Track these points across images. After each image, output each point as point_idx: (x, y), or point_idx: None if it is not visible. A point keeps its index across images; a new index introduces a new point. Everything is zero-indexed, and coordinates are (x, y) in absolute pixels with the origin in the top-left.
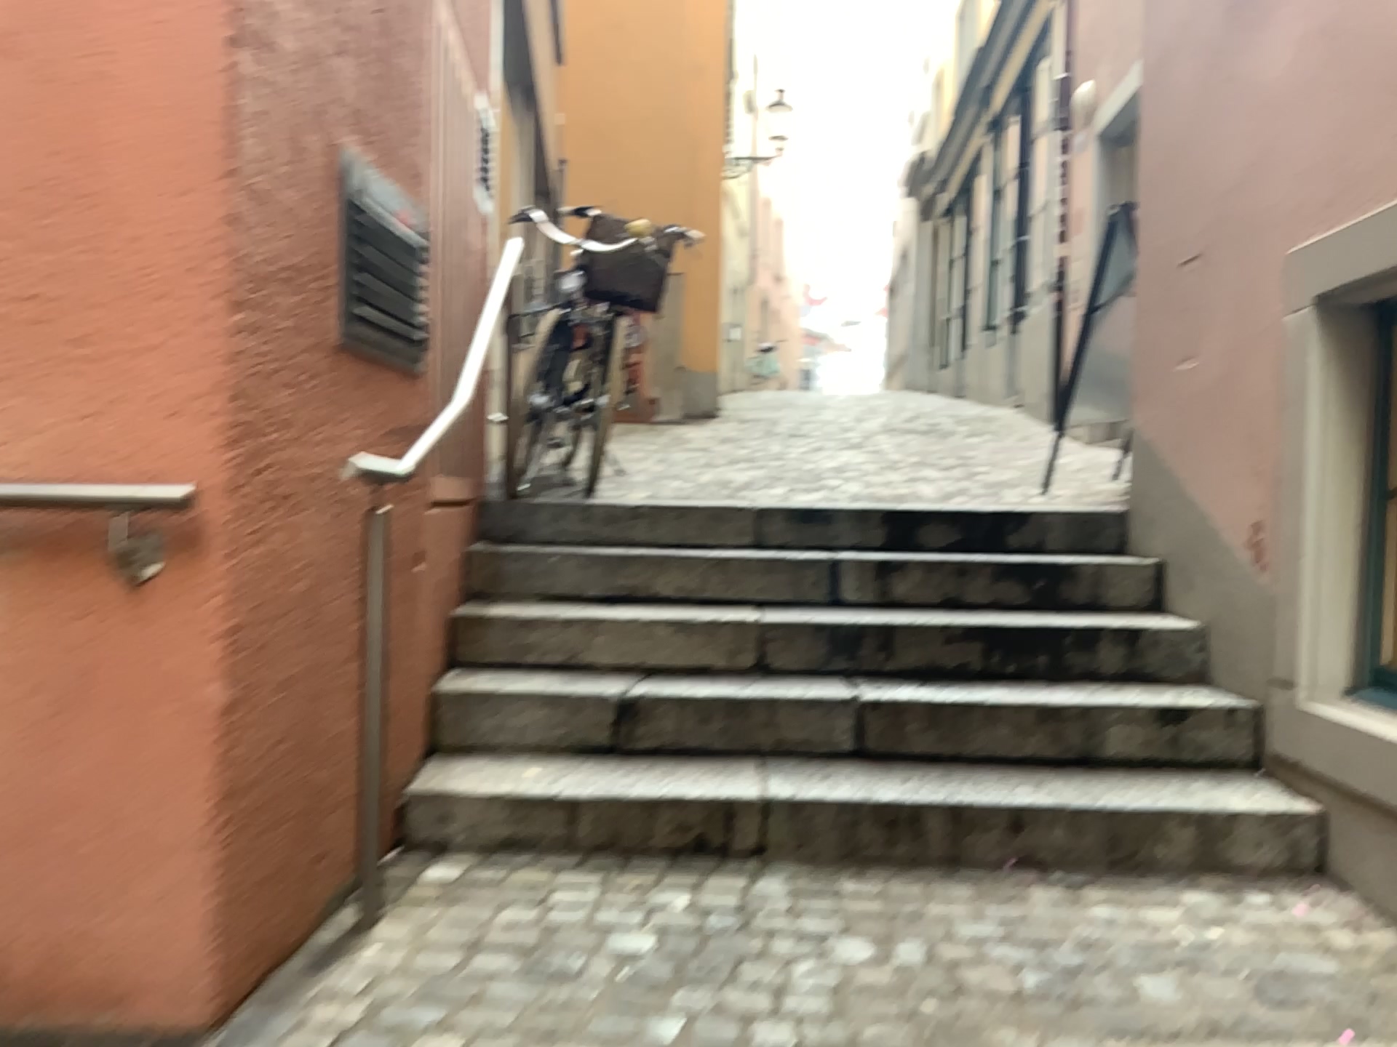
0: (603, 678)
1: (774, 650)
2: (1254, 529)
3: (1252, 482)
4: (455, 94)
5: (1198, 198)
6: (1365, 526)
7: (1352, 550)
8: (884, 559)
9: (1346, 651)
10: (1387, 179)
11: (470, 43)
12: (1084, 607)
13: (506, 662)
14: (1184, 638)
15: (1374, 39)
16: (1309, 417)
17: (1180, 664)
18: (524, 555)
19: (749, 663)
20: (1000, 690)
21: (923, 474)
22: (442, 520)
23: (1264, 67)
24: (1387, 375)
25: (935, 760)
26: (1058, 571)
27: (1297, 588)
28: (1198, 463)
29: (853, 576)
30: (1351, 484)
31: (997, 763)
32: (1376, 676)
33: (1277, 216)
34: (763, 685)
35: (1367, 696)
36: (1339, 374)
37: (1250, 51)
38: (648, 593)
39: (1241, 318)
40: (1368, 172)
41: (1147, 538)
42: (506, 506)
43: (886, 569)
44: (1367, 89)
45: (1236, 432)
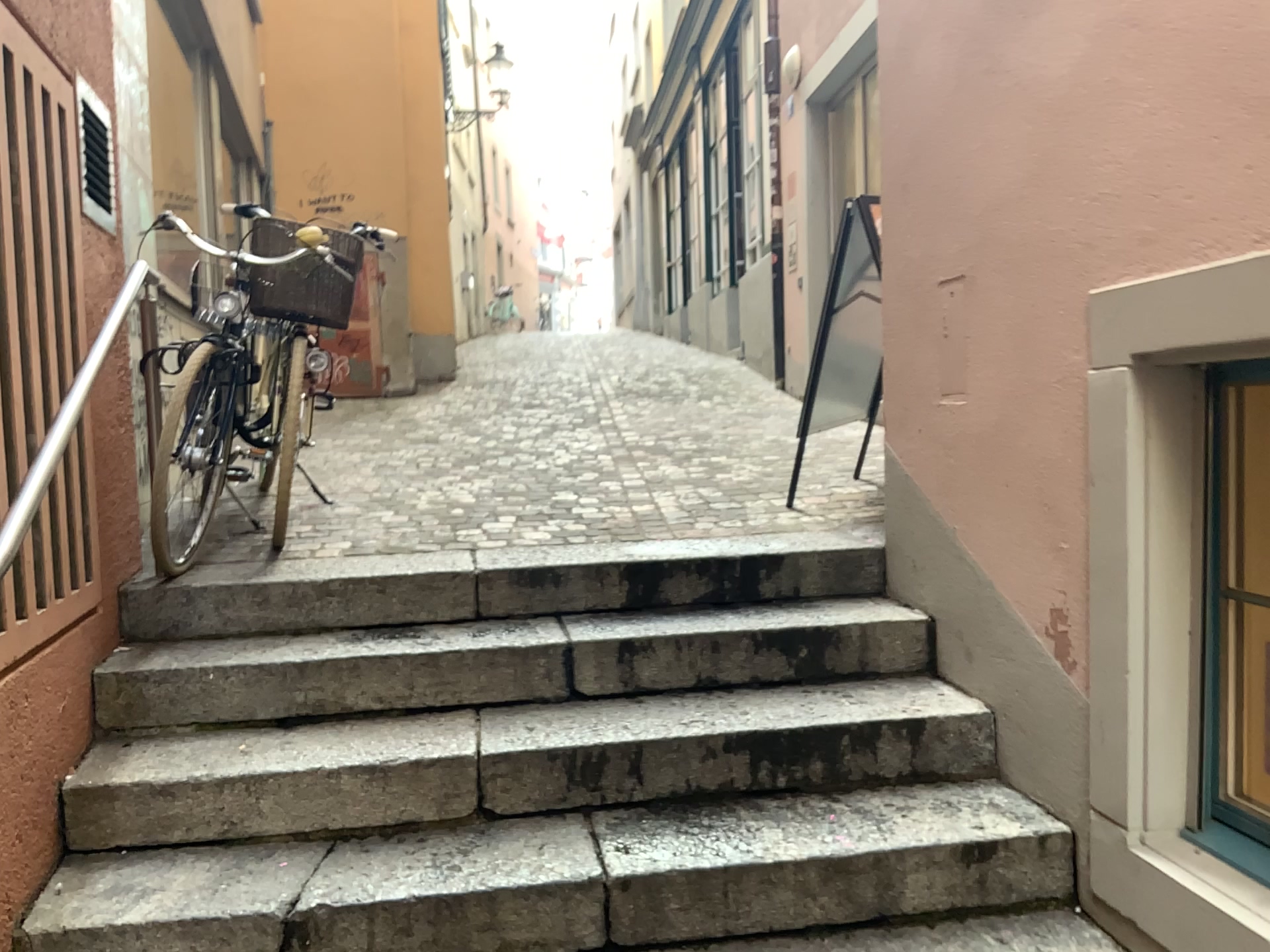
0: (272, 857)
1: (496, 786)
2: (1057, 618)
3: (1052, 562)
4: (5, 88)
5: (962, 208)
6: (1200, 632)
7: (1186, 661)
8: (625, 632)
9: (1183, 783)
10: (1242, 222)
11: (48, 13)
12: (853, 679)
13: (141, 845)
14: (972, 728)
15: (1211, 33)
16: (1128, 499)
17: (971, 760)
18: (178, 667)
19: (465, 810)
20: (772, 822)
21: (661, 492)
22: (25, 681)
23: (1046, 60)
24: (1220, 450)
25: (702, 944)
26: (820, 630)
27: (1119, 704)
28: (978, 521)
29: (589, 661)
30: (1182, 582)
31: (777, 940)
32: (1220, 816)
33: (1075, 245)
34: (483, 844)
35: (1210, 838)
36: (1163, 449)
37: (1026, 38)
38: (337, 710)
39: (1028, 362)
40: (1210, 207)
41: (915, 587)
42: (159, 593)
43: (626, 647)
44: (1204, 99)
45: (1028, 498)
